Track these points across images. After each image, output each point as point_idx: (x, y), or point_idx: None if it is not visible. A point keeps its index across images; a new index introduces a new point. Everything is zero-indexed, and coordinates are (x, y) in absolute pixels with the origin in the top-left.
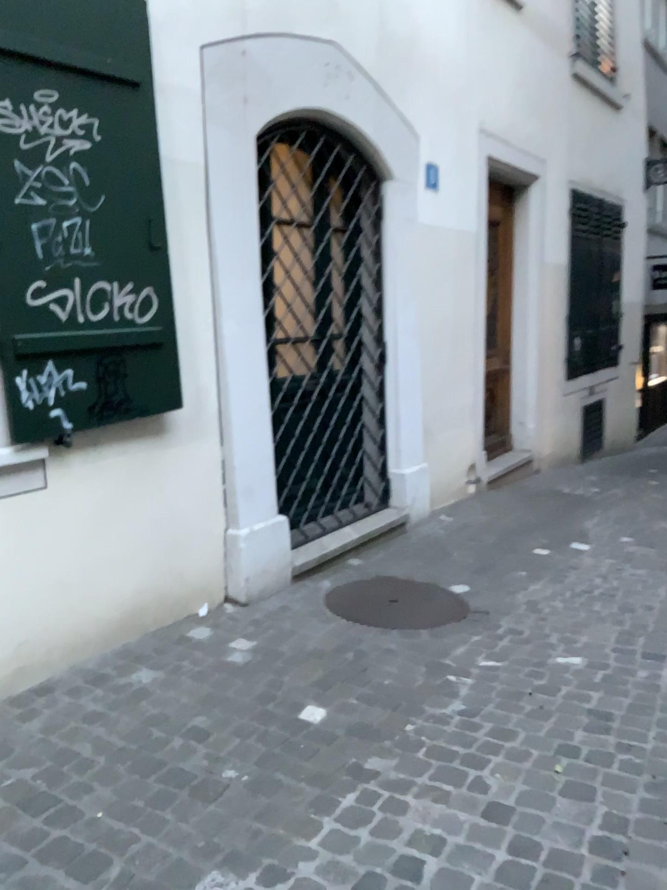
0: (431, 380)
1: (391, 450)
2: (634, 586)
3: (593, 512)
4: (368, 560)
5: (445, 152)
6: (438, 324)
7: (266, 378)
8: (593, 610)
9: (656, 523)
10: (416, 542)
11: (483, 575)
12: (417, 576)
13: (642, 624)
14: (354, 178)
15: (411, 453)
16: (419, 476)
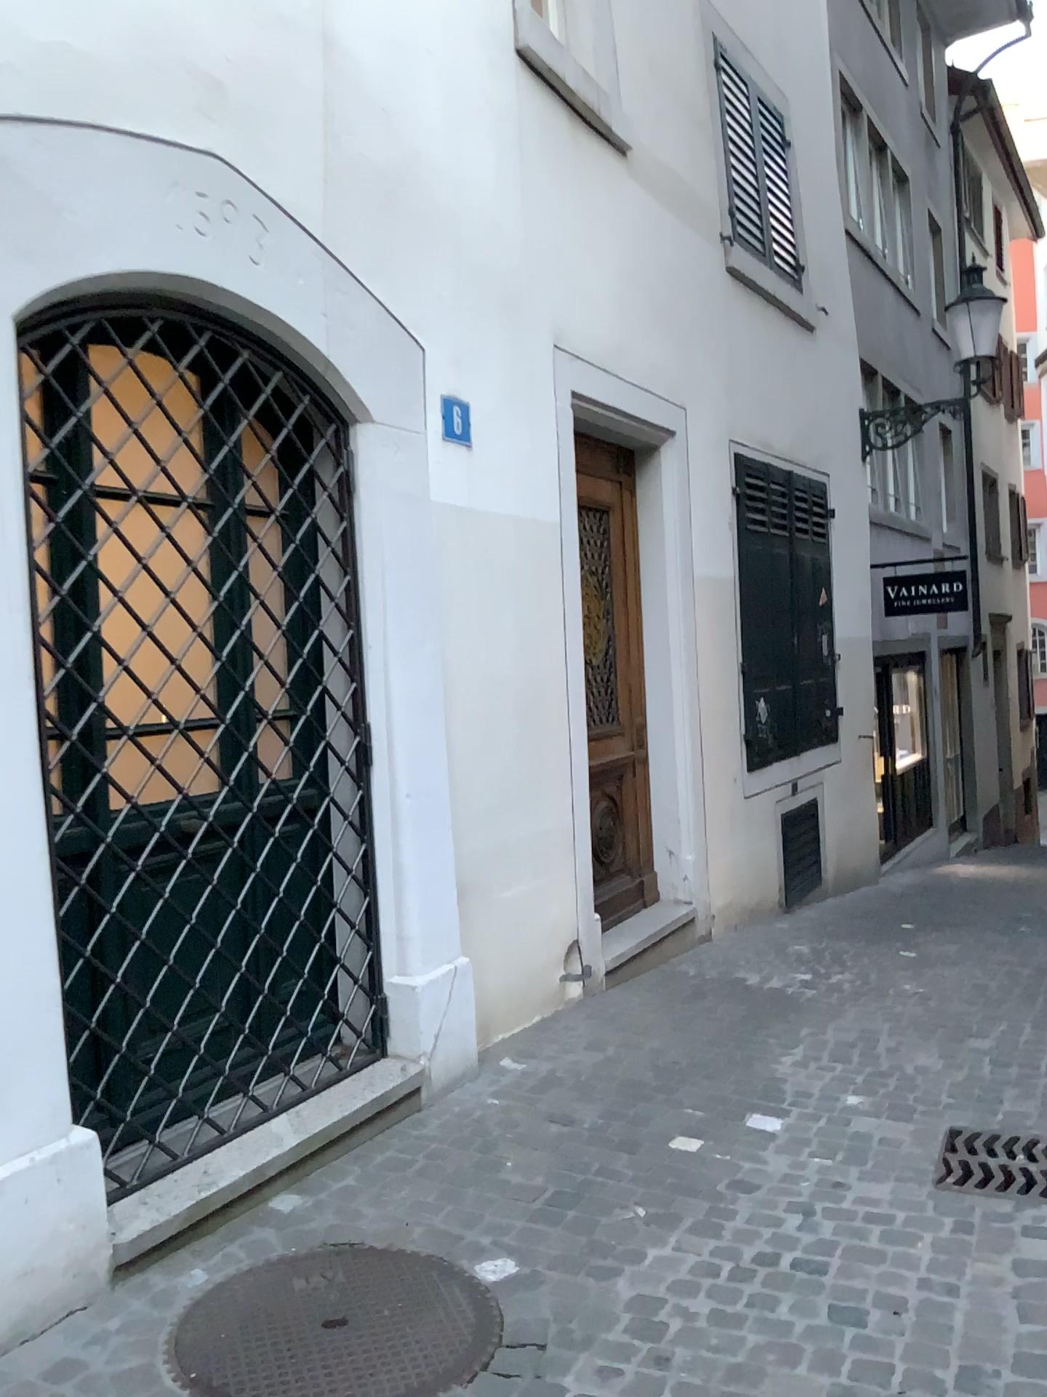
0: (473, 793)
1: (383, 942)
2: (865, 1239)
3: (795, 1037)
4: (315, 1196)
5: (483, 376)
6: (483, 688)
7: (42, 824)
8: (773, 1325)
9: (911, 1060)
10: (432, 1137)
11: (551, 1224)
12: (410, 1236)
13: (881, 1367)
14: (290, 417)
15: (431, 944)
16: (450, 986)
